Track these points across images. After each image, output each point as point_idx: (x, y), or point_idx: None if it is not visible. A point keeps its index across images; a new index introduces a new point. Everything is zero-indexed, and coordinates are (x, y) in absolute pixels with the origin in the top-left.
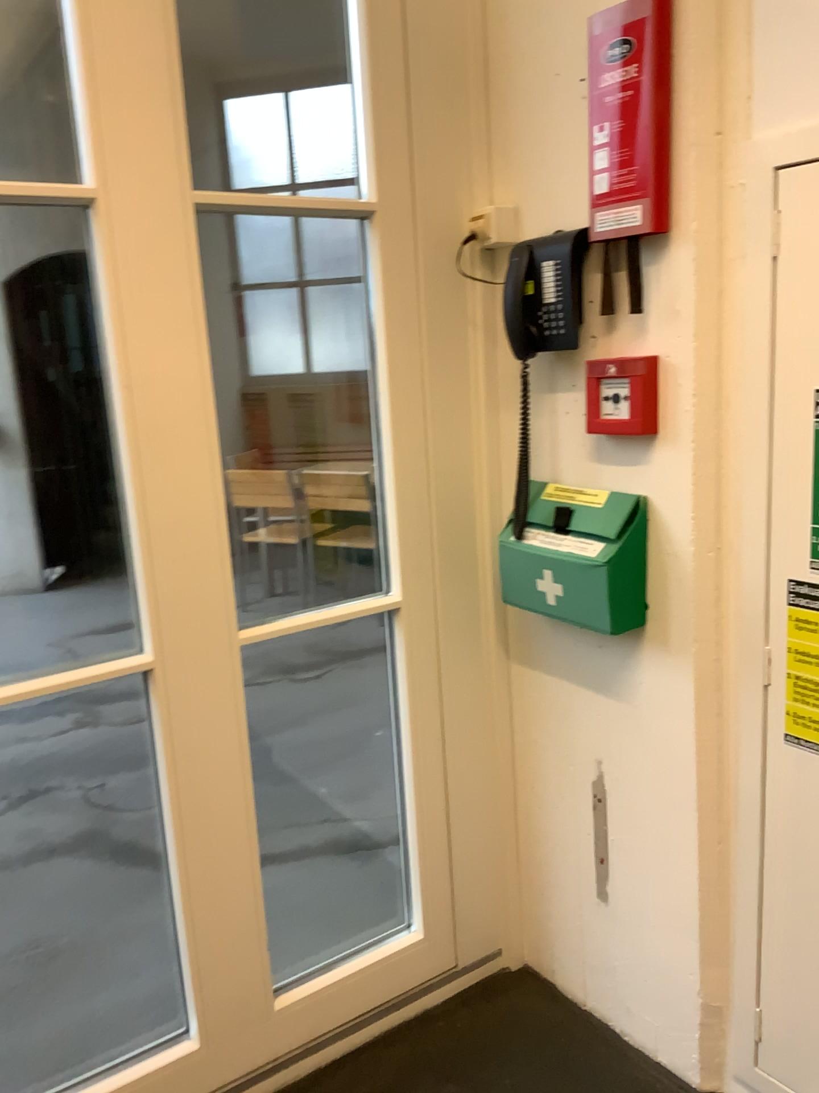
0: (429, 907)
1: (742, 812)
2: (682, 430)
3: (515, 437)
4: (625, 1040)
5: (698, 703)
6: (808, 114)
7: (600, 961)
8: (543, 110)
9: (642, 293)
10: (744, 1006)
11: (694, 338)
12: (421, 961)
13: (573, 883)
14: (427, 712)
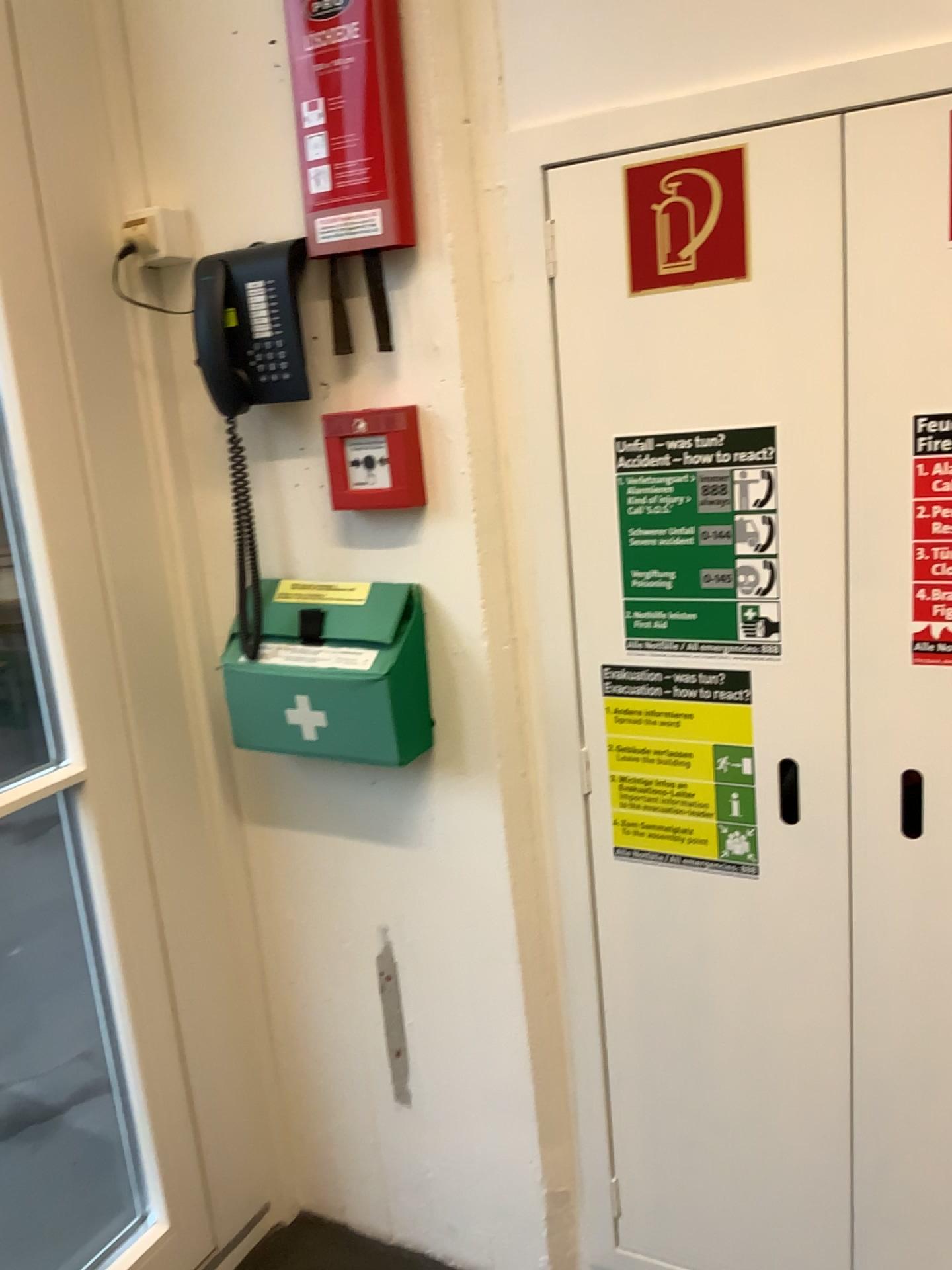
0: (174, 1177)
1: (574, 951)
2: (456, 496)
3: (225, 523)
4: (451, 1262)
5: (509, 831)
6: (572, 105)
7: (409, 1176)
8: (220, 82)
9: (387, 324)
10: (598, 1179)
11: (462, 380)
12: (173, 1255)
13: (363, 1087)
14: (142, 912)
